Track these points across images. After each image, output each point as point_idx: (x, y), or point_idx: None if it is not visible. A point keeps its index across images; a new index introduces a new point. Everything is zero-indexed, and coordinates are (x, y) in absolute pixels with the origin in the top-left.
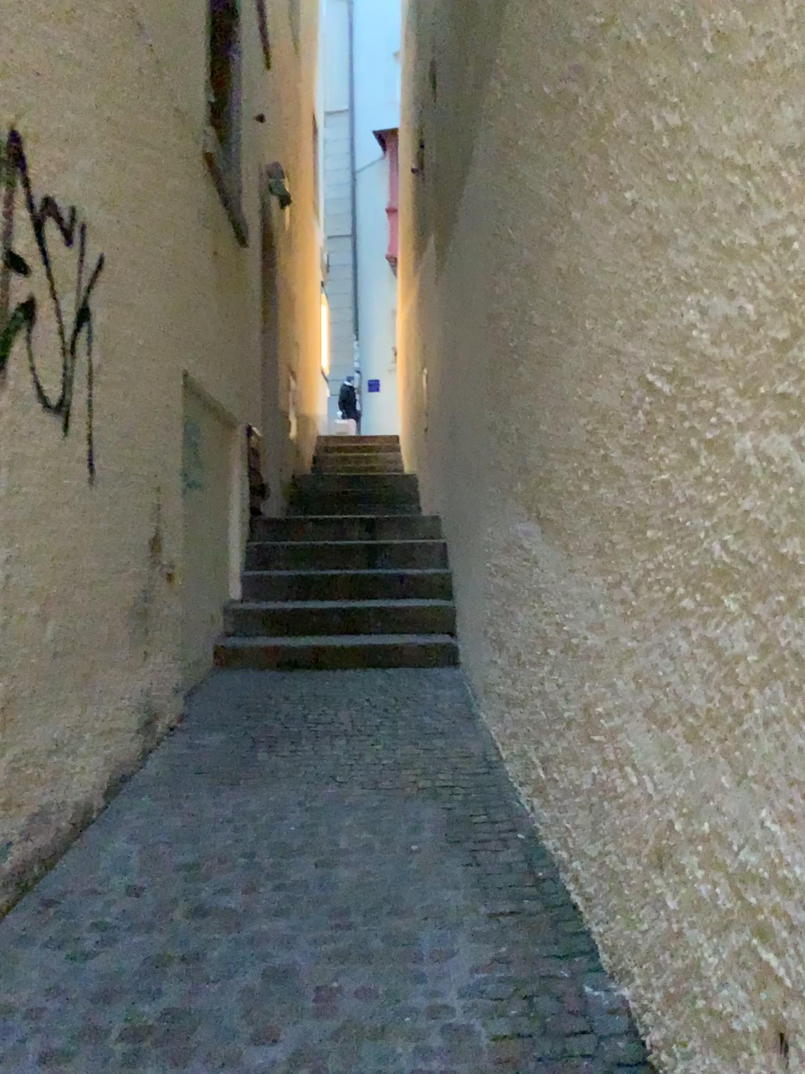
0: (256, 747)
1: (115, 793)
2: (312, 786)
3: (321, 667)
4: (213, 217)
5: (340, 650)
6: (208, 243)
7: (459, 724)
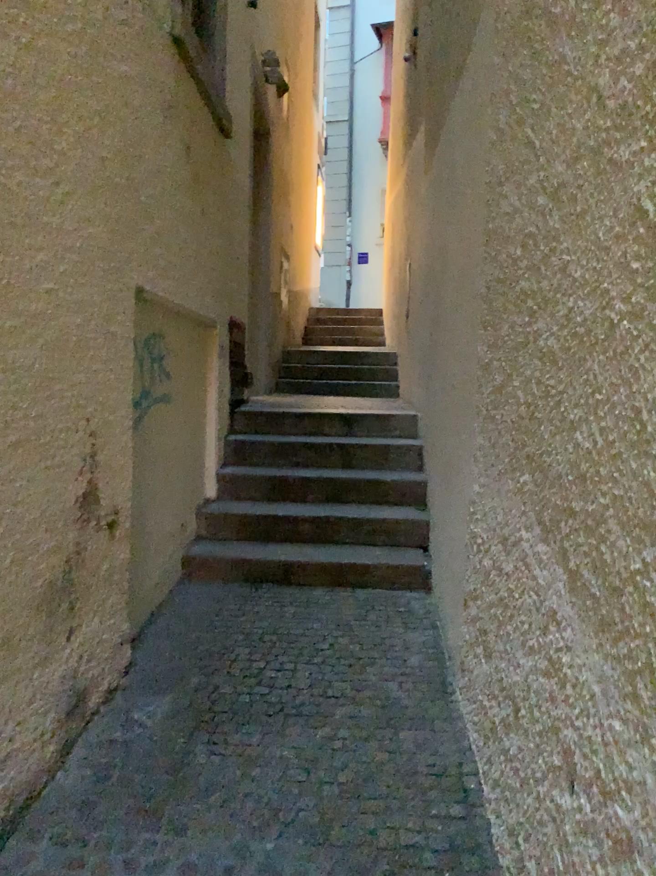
0: (194, 737)
1: (3, 838)
2: (243, 834)
3: (287, 585)
4: (187, 108)
5: (307, 566)
6: (180, 136)
7: (427, 704)
